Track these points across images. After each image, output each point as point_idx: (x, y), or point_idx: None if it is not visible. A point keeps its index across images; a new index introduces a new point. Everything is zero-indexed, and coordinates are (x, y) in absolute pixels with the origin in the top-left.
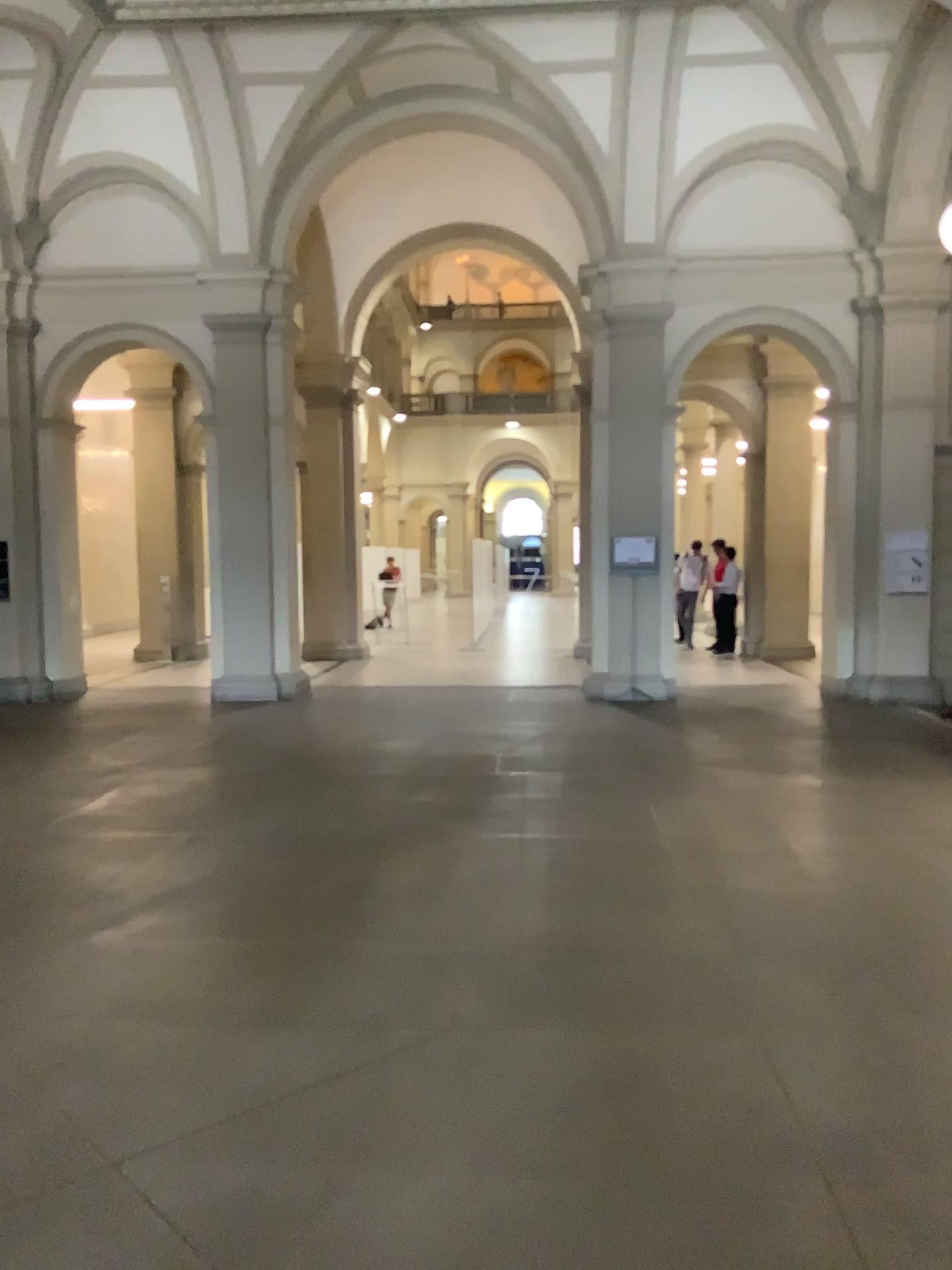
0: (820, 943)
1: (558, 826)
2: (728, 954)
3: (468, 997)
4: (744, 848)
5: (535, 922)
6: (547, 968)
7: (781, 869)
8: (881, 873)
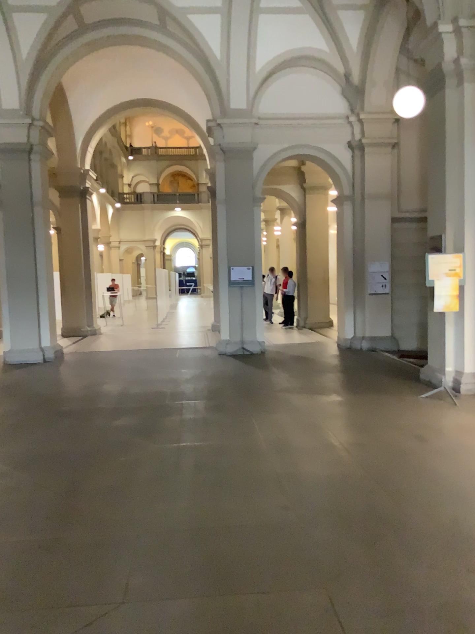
0: (351, 509)
1: (199, 436)
2: (298, 521)
3: (136, 568)
4: (304, 445)
5: (182, 505)
6: (188, 541)
7: (325, 458)
8: (381, 457)
